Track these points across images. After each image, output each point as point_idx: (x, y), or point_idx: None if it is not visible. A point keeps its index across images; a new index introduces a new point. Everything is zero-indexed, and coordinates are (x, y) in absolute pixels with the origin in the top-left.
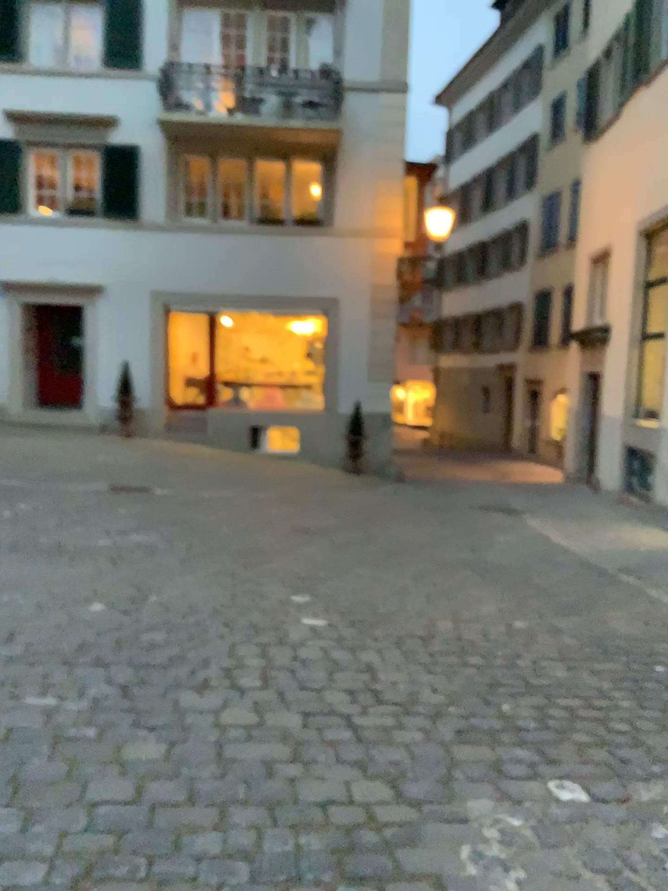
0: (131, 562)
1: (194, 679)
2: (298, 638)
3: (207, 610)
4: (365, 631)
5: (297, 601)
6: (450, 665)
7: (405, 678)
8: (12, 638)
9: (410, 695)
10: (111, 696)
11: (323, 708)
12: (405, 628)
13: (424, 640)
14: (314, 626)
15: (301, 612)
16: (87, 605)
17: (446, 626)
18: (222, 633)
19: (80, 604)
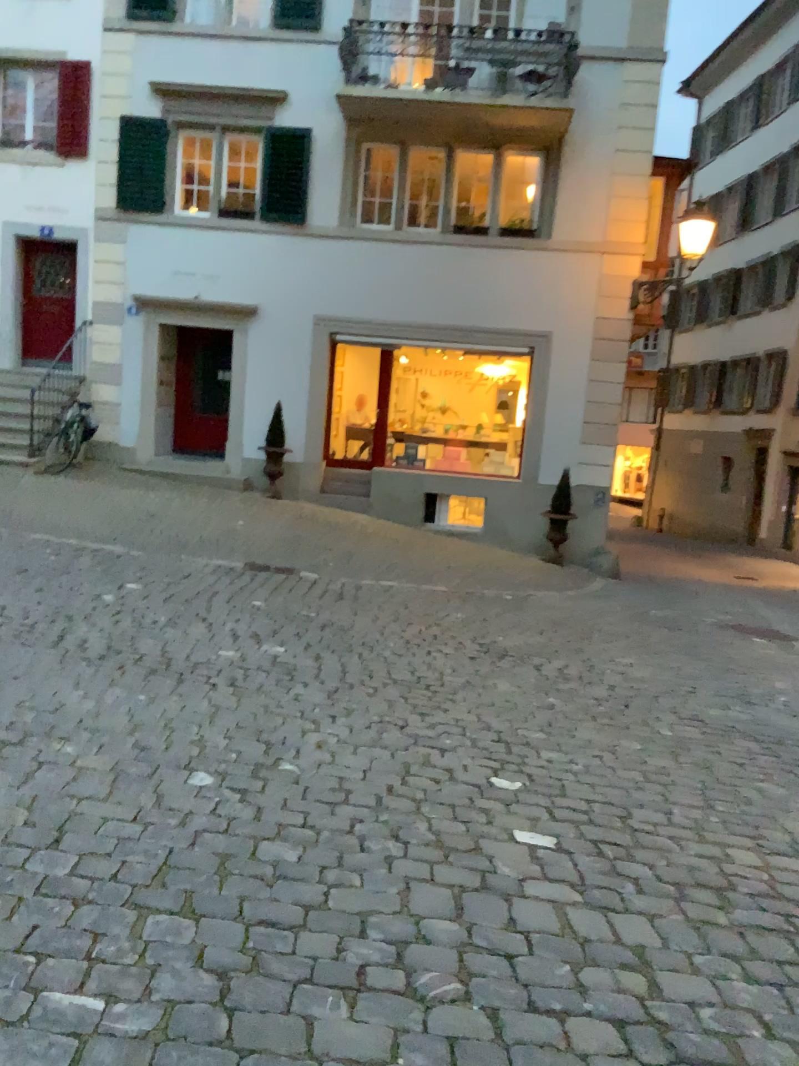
0: (263, 696)
1: (349, 962)
2: (517, 872)
3: (371, 798)
4: (623, 863)
5: (507, 788)
6: (784, 958)
7: (712, 986)
8: (67, 839)
9: (731, 1036)
10: (206, 998)
11: (582, 1062)
12: (687, 860)
13: (723, 889)
14: (541, 847)
15: (515, 811)
16: (191, 777)
17: (752, 862)
18: (396, 853)
19: (181, 772)
